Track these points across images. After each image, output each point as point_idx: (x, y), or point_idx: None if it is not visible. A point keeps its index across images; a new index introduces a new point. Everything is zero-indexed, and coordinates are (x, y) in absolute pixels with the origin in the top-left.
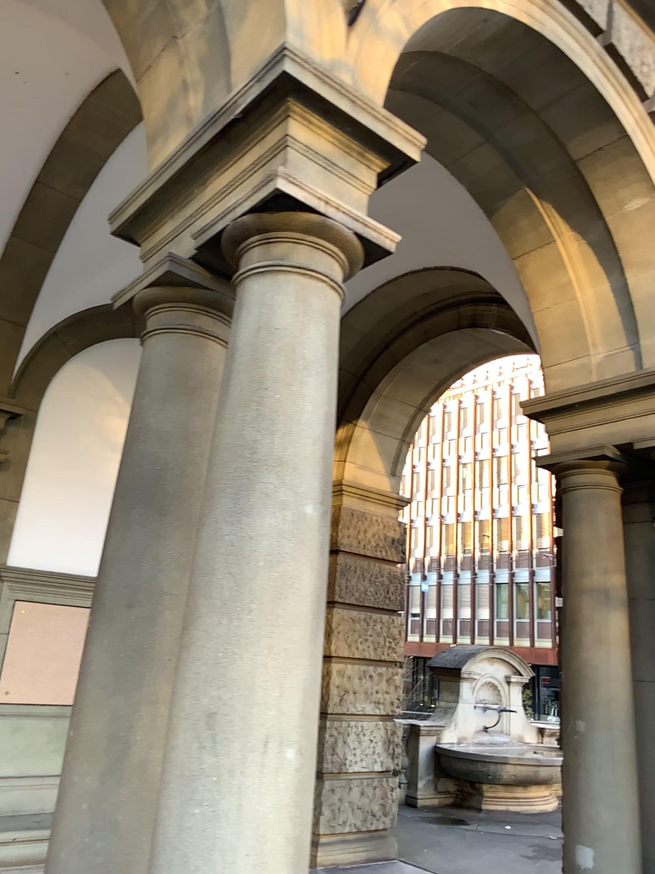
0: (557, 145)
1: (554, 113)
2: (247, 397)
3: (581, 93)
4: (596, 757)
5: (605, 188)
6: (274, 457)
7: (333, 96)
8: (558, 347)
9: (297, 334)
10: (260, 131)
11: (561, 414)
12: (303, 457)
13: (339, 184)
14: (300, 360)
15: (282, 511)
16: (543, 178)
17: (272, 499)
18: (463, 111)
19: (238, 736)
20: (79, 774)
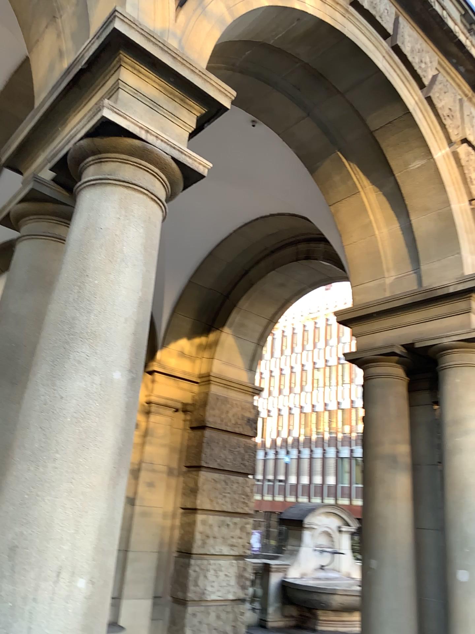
0: (359, 119)
1: (355, 94)
2: (72, 282)
3: (374, 79)
4: (386, 589)
5: (394, 152)
6: (89, 332)
7: (156, 51)
8: (363, 271)
9: (118, 234)
10: (101, 78)
11: (363, 321)
12: (115, 332)
13: (163, 122)
14: (118, 254)
15: (91, 376)
16: (350, 144)
17: (83, 365)
18: (288, 91)
19: (34, 567)
20: None
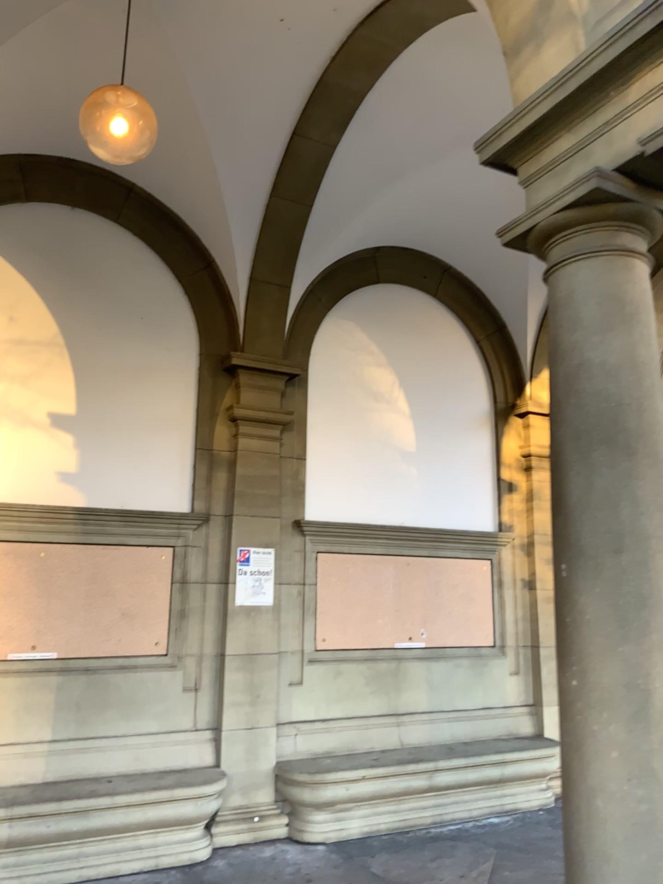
0: None
1: None
2: None
3: None
4: None
5: None
6: None
7: None
8: None
9: None
10: None
11: None
12: None
13: None
14: None
15: None
16: None
17: None
18: None
19: None
20: (599, 721)
